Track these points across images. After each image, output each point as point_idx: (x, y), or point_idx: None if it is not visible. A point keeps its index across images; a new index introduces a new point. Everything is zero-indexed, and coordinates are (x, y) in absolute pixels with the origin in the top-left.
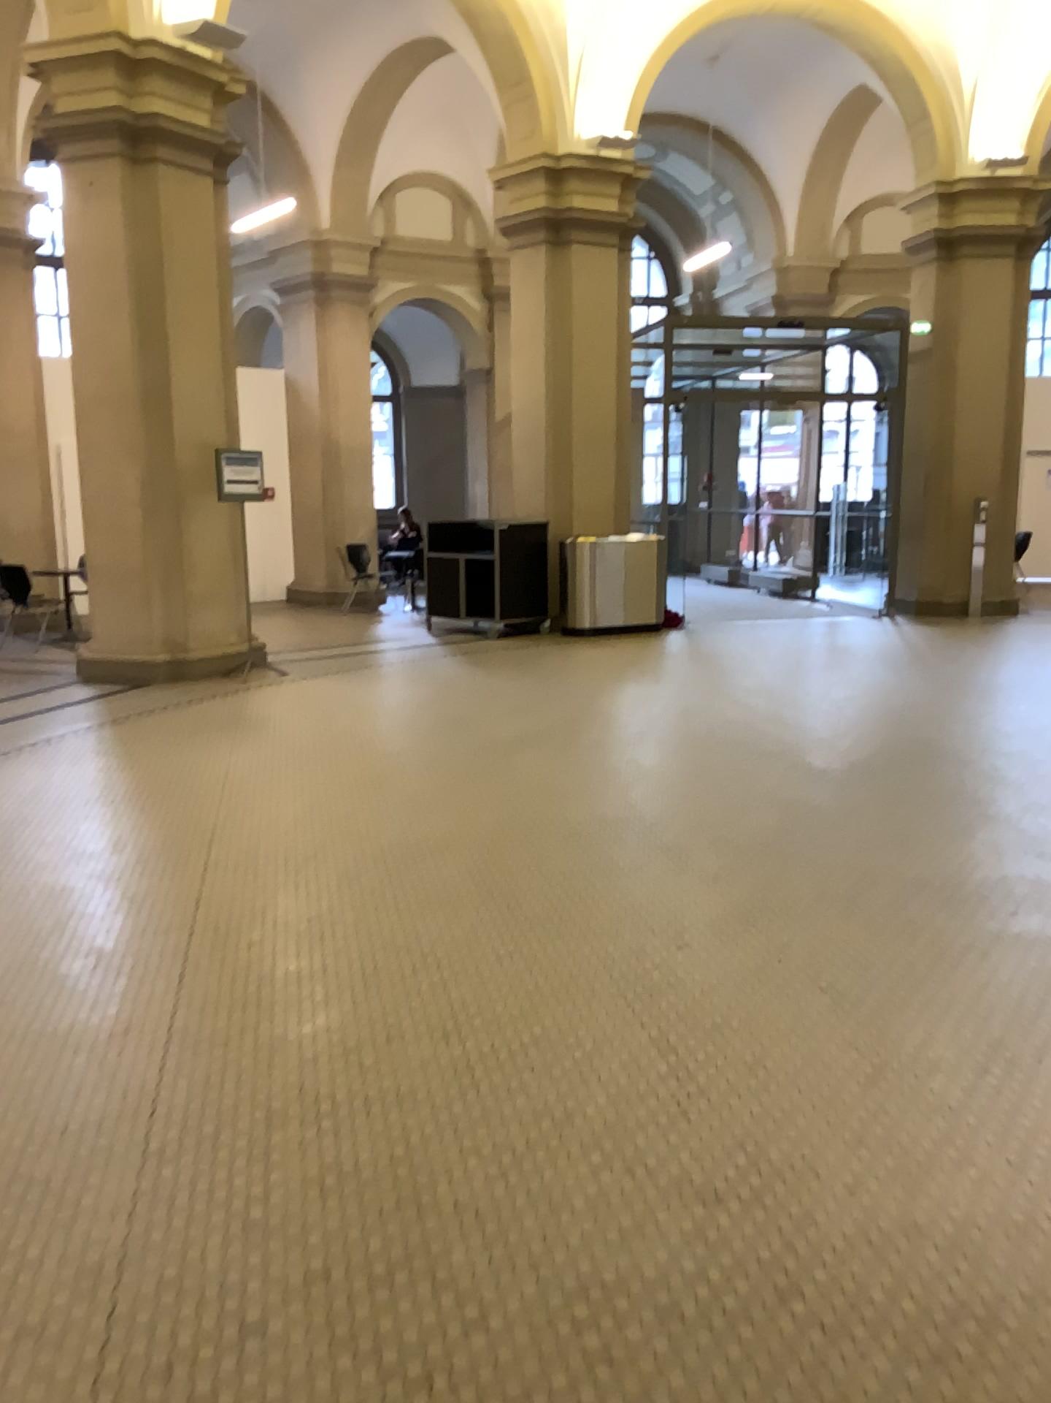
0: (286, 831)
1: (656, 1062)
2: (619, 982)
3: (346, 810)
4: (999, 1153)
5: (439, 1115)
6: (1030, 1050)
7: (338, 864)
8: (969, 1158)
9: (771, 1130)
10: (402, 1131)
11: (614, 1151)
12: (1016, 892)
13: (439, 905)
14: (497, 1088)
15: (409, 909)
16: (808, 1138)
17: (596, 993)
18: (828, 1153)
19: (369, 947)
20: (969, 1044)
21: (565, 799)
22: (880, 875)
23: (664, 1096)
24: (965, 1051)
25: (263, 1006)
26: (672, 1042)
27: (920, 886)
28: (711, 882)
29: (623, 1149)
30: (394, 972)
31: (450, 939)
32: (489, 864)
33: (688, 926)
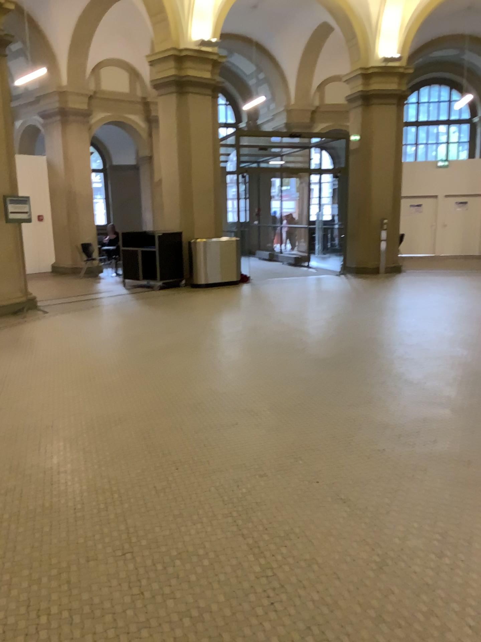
0: (37, 409)
1: (251, 562)
2: (227, 503)
3: (72, 394)
4: (459, 617)
5: (116, 619)
6: (461, 535)
7: (65, 429)
8: (444, 623)
9: (324, 612)
10: (91, 636)
11: (229, 641)
12: (432, 427)
13: (123, 454)
14: (154, 592)
15: (104, 459)
16: (346, 616)
17: (213, 512)
18: (360, 628)
19: (79, 487)
20: (427, 533)
21: (193, 382)
22: (362, 420)
23: (257, 590)
24: (425, 538)
25: (10, 537)
26: (259, 546)
27: (383, 426)
28: (274, 430)
29: (234, 637)
30: (94, 504)
31: (128, 478)
32: (152, 424)
33: (263, 460)
